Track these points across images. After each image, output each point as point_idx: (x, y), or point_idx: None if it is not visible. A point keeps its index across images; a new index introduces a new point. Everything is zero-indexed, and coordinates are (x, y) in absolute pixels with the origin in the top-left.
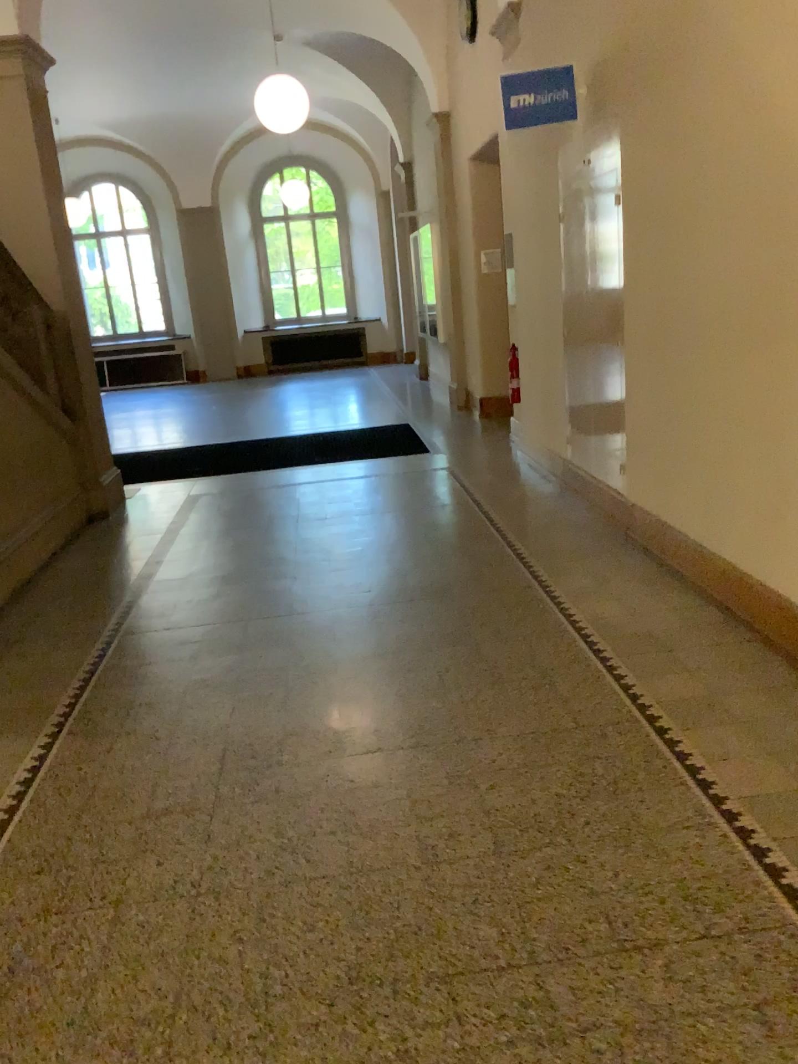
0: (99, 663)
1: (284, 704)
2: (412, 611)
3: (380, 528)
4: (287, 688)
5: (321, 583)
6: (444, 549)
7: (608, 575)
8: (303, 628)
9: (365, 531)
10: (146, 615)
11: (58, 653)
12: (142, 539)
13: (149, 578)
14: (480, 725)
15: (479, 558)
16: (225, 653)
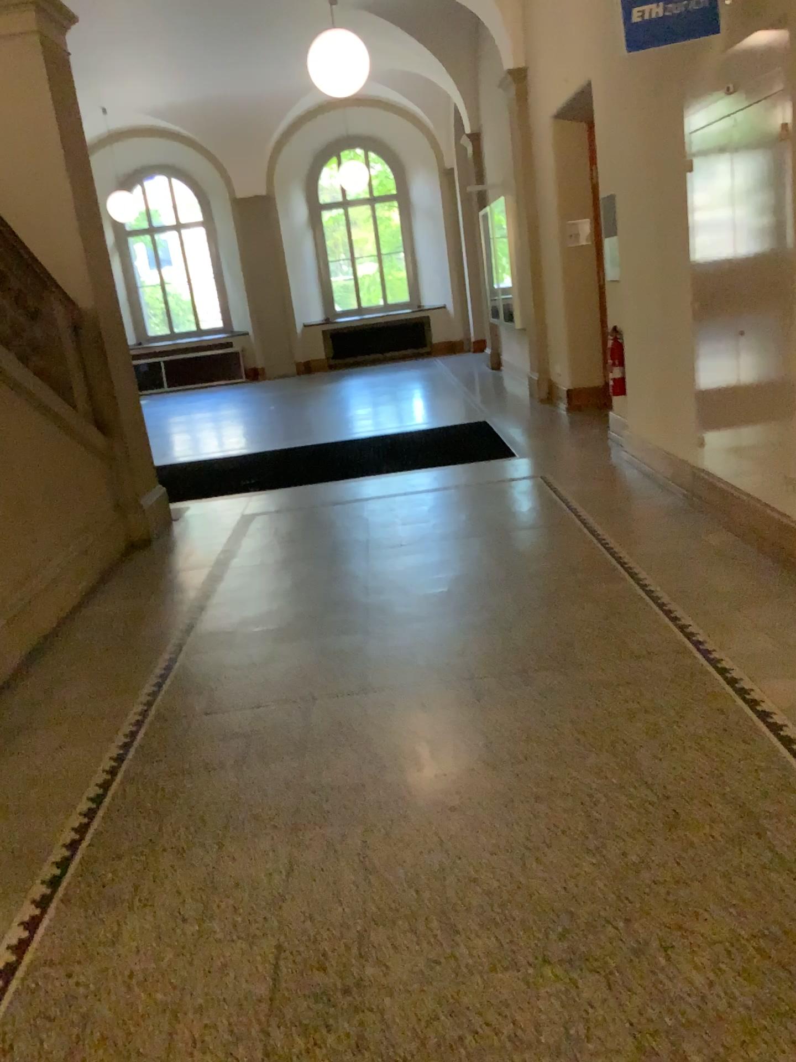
0: (119, 769)
1: (365, 854)
2: (530, 690)
3: (471, 560)
4: (368, 823)
5: (404, 642)
6: (558, 591)
7: (790, 632)
8: (384, 716)
9: (453, 565)
10: (183, 691)
11: (68, 752)
12: (186, 577)
13: (191, 633)
14: (667, 913)
15: (607, 605)
16: (283, 756)
